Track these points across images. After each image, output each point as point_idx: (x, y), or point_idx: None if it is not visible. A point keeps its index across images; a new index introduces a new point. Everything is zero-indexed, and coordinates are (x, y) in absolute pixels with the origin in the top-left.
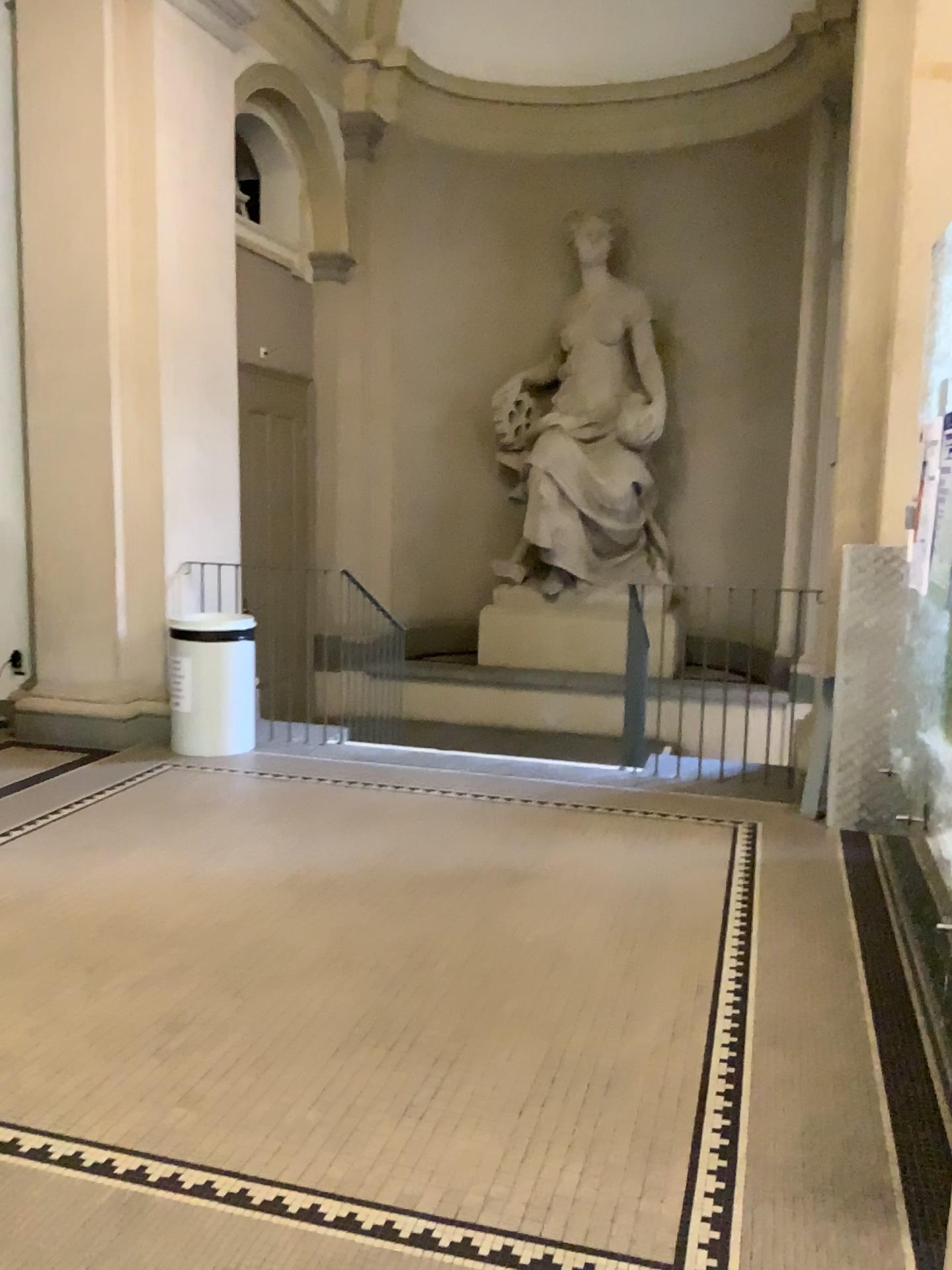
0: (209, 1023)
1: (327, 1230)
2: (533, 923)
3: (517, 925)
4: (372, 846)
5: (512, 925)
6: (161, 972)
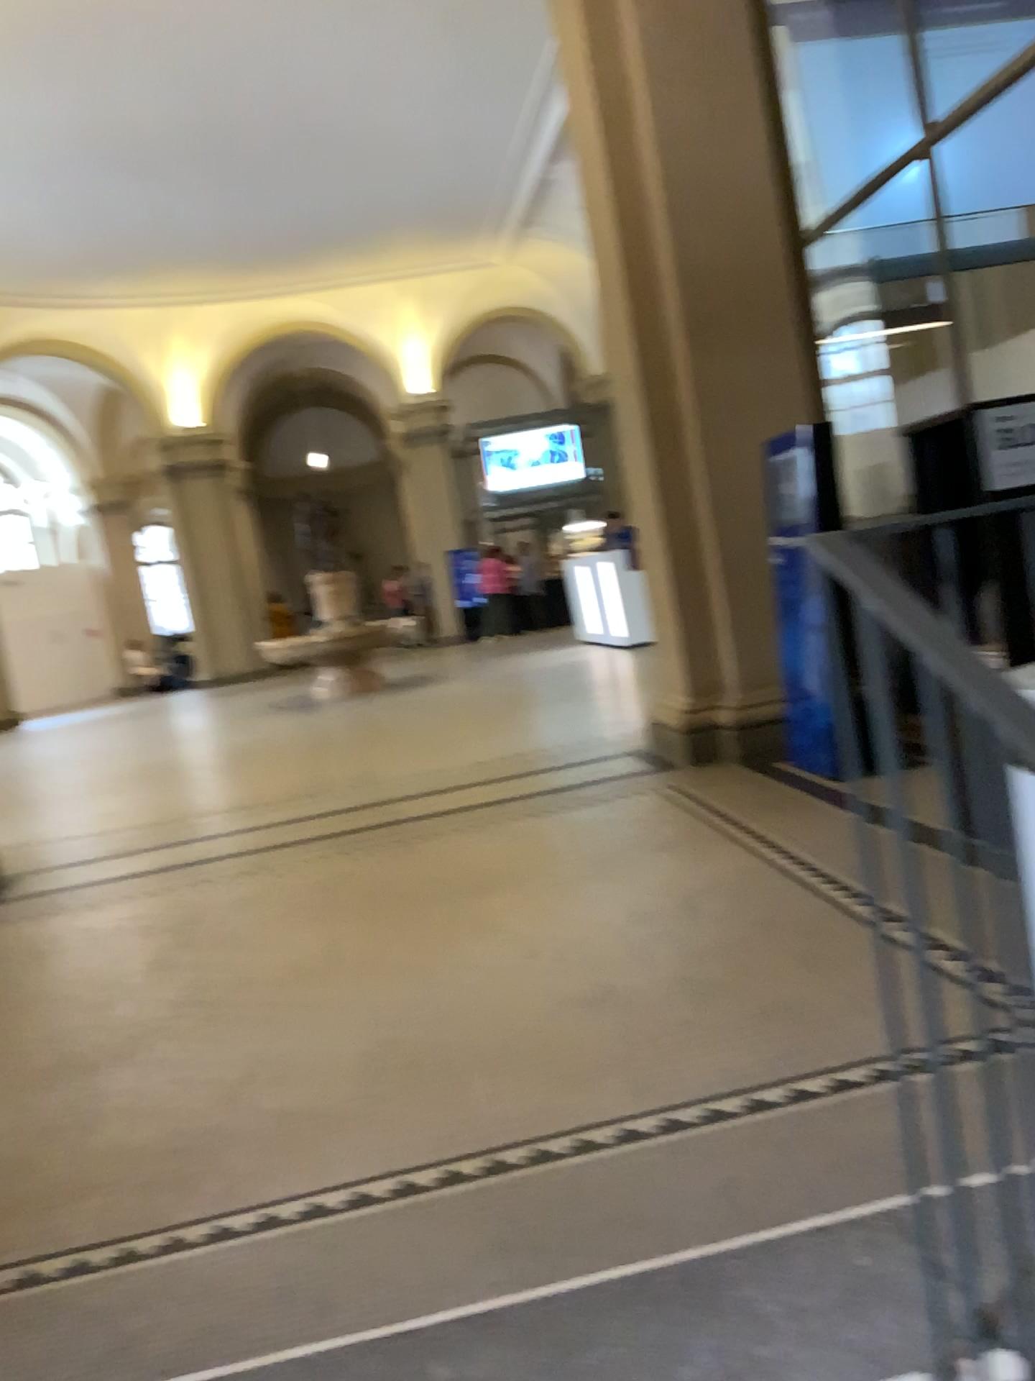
0: (304, 891)
1: (163, 884)
2: (44, 1020)
3: (64, 1016)
4: (320, 1037)
5: (72, 1014)
6: (385, 893)
